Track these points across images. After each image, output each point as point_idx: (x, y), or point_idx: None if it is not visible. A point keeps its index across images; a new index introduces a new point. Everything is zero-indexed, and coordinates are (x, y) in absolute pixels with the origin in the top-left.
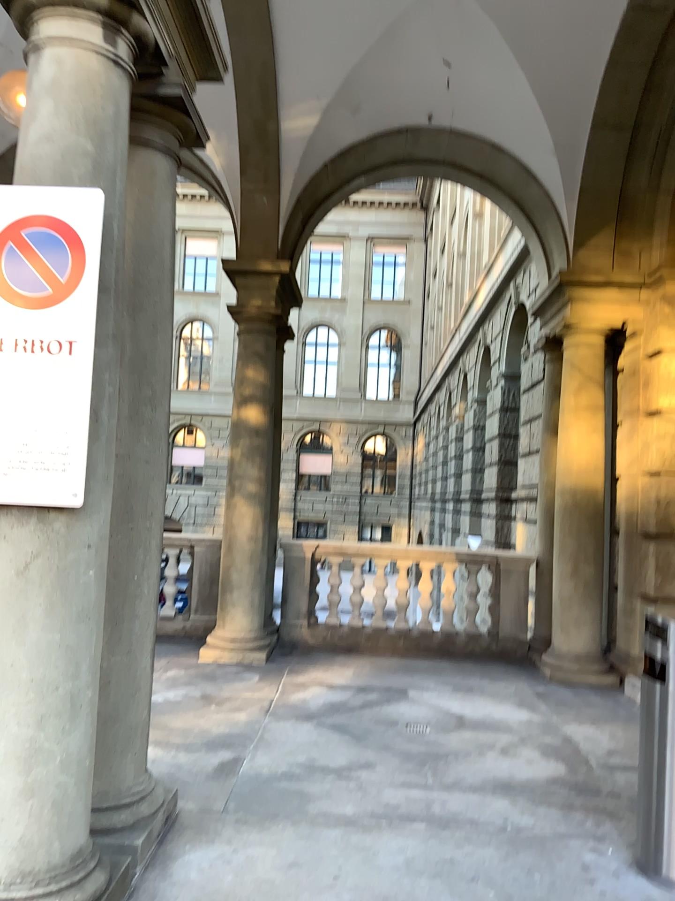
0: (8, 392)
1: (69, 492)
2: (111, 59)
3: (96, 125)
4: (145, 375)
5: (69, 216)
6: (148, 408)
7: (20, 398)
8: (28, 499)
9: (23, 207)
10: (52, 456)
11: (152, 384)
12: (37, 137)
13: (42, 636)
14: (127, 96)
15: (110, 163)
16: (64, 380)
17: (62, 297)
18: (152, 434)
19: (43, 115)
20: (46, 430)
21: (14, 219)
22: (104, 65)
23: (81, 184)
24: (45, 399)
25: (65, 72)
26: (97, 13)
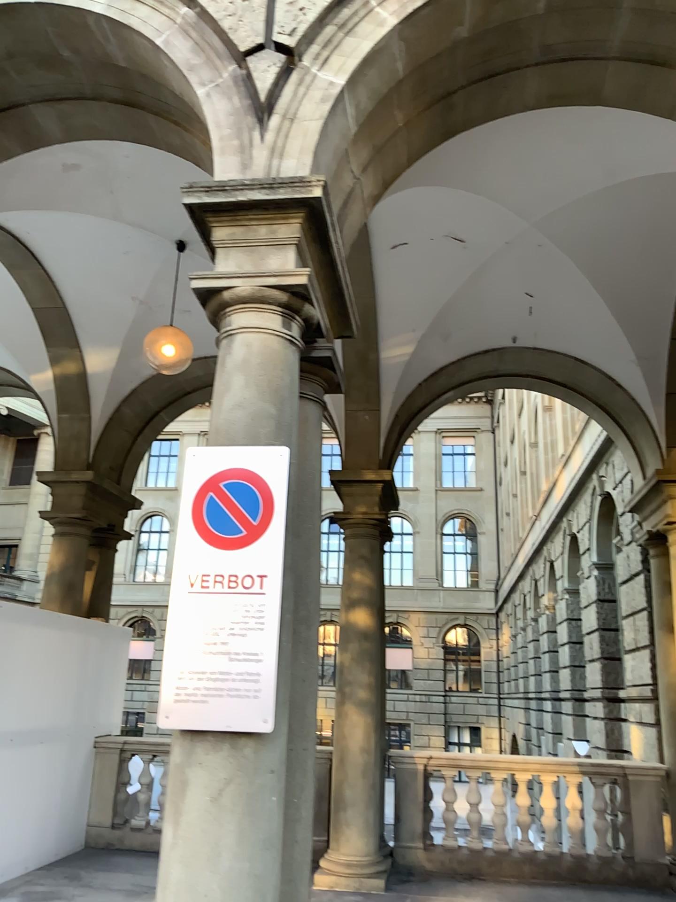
0: (205, 624)
1: (260, 718)
2: (286, 339)
3: (275, 391)
4: (302, 597)
5: (258, 469)
6: (305, 628)
7: (216, 629)
8: (222, 725)
9: (220, 463)
10: (244, 683)
11: (307, 606)
12: (229, 404)
13: (233, 864)
14: (298, 365)
15: (286, 421)
16: (255, 612)
17: (253, 538)
18: (309, 654)
19: (234, 387)
20: (239, 659)
21: (213, 473)
22: (281, 344)
23: (264, 440)
24: (238, 630)
25: (251, 351)
26: (275, 305)
